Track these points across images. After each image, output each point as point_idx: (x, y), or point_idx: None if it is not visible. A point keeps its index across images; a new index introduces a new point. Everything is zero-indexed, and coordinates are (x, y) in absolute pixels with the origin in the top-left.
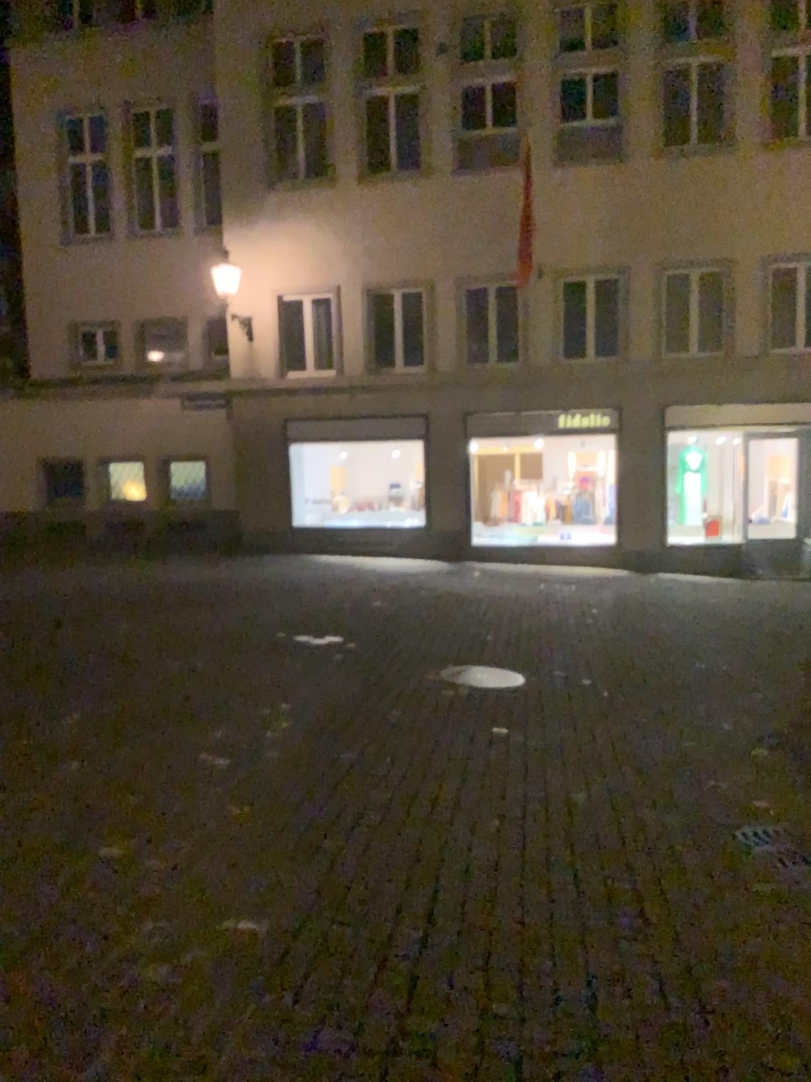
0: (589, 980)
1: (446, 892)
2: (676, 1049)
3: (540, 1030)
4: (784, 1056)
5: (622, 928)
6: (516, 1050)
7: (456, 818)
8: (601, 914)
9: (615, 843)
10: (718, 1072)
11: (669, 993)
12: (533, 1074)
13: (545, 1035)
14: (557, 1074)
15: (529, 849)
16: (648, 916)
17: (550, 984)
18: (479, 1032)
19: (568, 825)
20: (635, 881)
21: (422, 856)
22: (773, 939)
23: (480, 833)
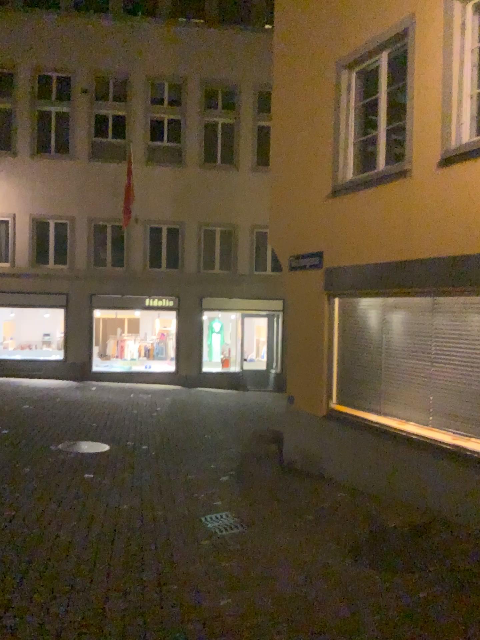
0: (107, 591)
1: (38, 558)
2: (142, 616)
3: (75, 616)
4: (192, 612)
5: (130, 566)
6: (60, 627)
7: (52, 522)
8: (121, 561)
9: (137, 527)
10: (160, 623)
11: (145, 592)
12: (66, 636)
13: (77, 618)
14: (78, 634)
15: (90, 534)
16: (145, 560)
17: (85, 595)
18: (41, 621)
19: (115, 520)
20: (143, 544)
21: (28, 542)
22: (203, 564)
23: (64, 528)
